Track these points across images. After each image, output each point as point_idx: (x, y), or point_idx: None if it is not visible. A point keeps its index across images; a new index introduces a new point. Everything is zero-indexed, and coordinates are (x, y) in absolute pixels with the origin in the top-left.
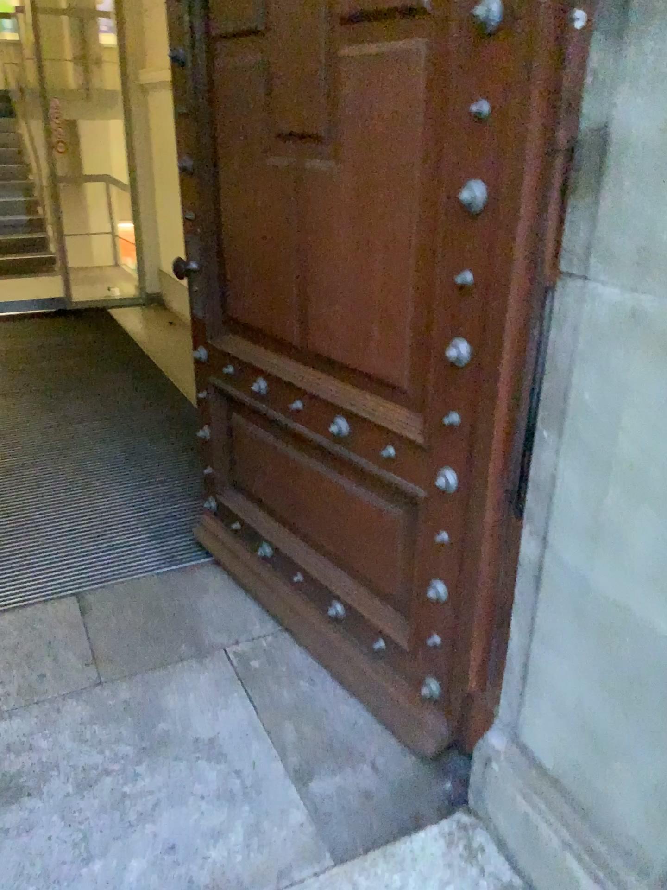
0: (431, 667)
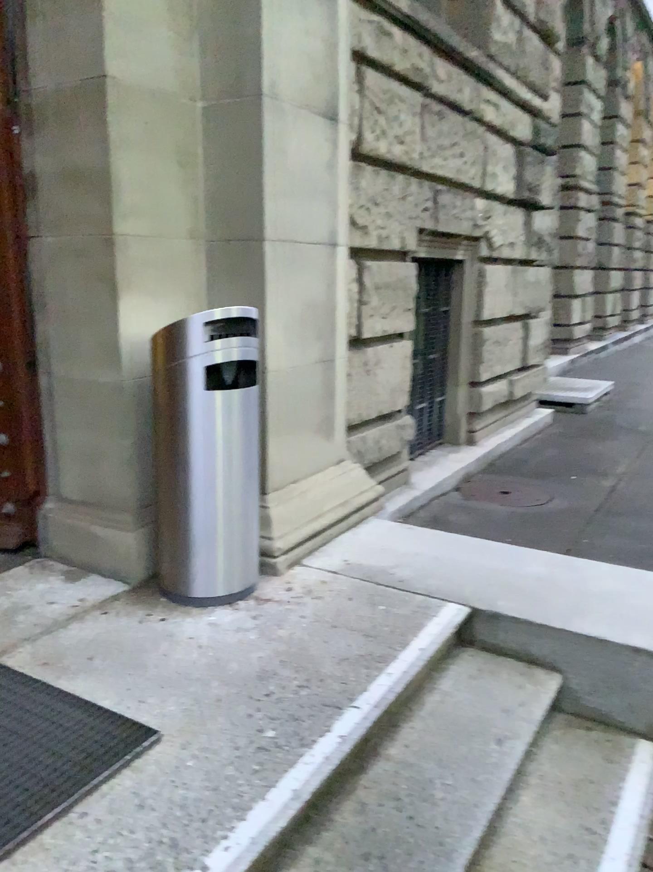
0: (4, 488)
